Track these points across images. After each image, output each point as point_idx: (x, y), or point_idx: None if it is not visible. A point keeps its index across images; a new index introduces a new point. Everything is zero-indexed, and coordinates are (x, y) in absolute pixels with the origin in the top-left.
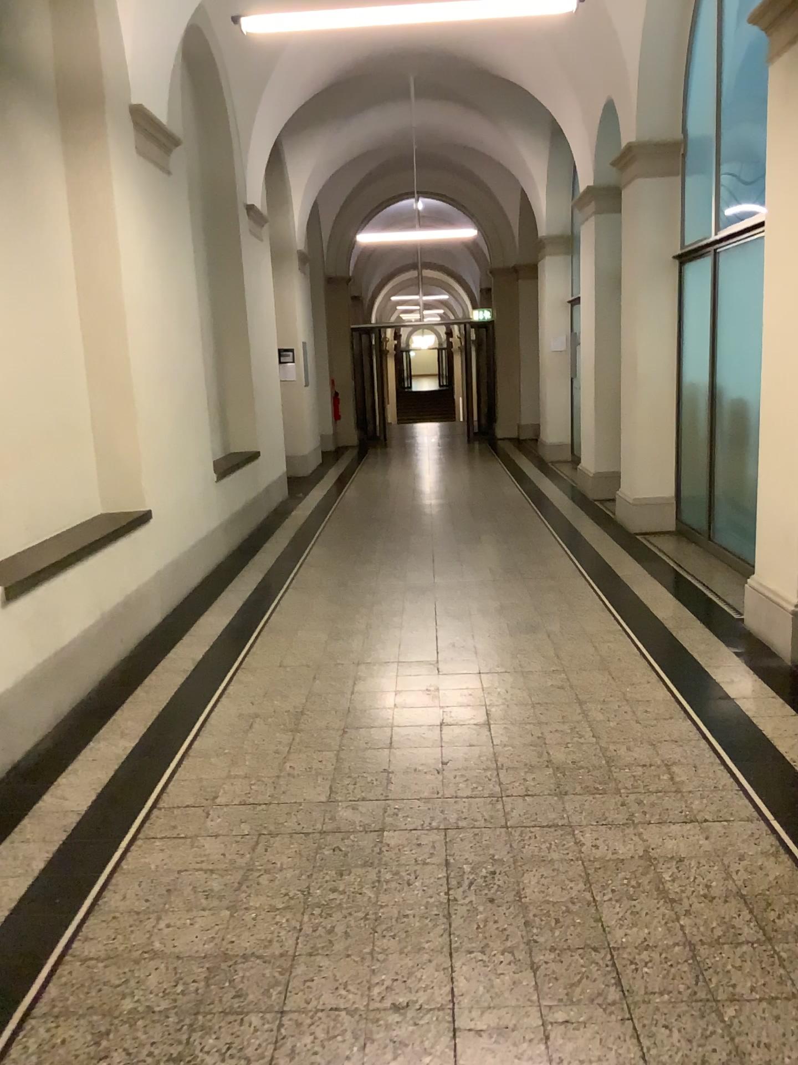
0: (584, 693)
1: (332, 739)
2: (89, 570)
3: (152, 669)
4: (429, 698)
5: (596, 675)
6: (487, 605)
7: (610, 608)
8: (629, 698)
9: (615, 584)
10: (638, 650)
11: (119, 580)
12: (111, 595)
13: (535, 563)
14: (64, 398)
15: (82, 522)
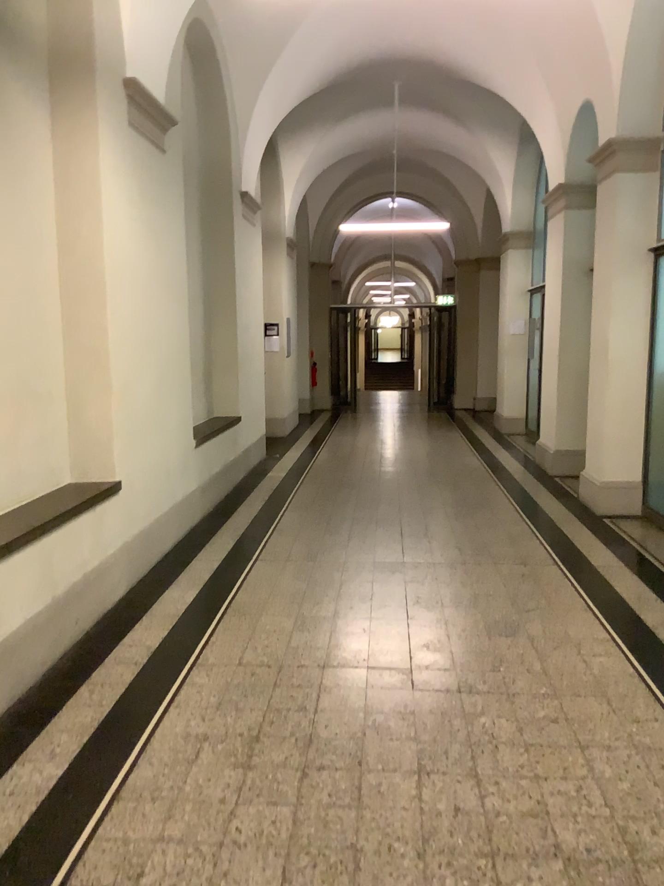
0: (582, 731)
1: (290, 782)
2: (38, 554)
3: (104, 657)
4: (404, 727)
5: (593, 704)
6: (460, 596)
7: (592, 609)
8: (638, 746)
9: (592, 578)
10: (634, 670)
11: (75, 560)
12: (64, 578)
13: (505, 547)
14: (30, 366)
15: (42, 495)
